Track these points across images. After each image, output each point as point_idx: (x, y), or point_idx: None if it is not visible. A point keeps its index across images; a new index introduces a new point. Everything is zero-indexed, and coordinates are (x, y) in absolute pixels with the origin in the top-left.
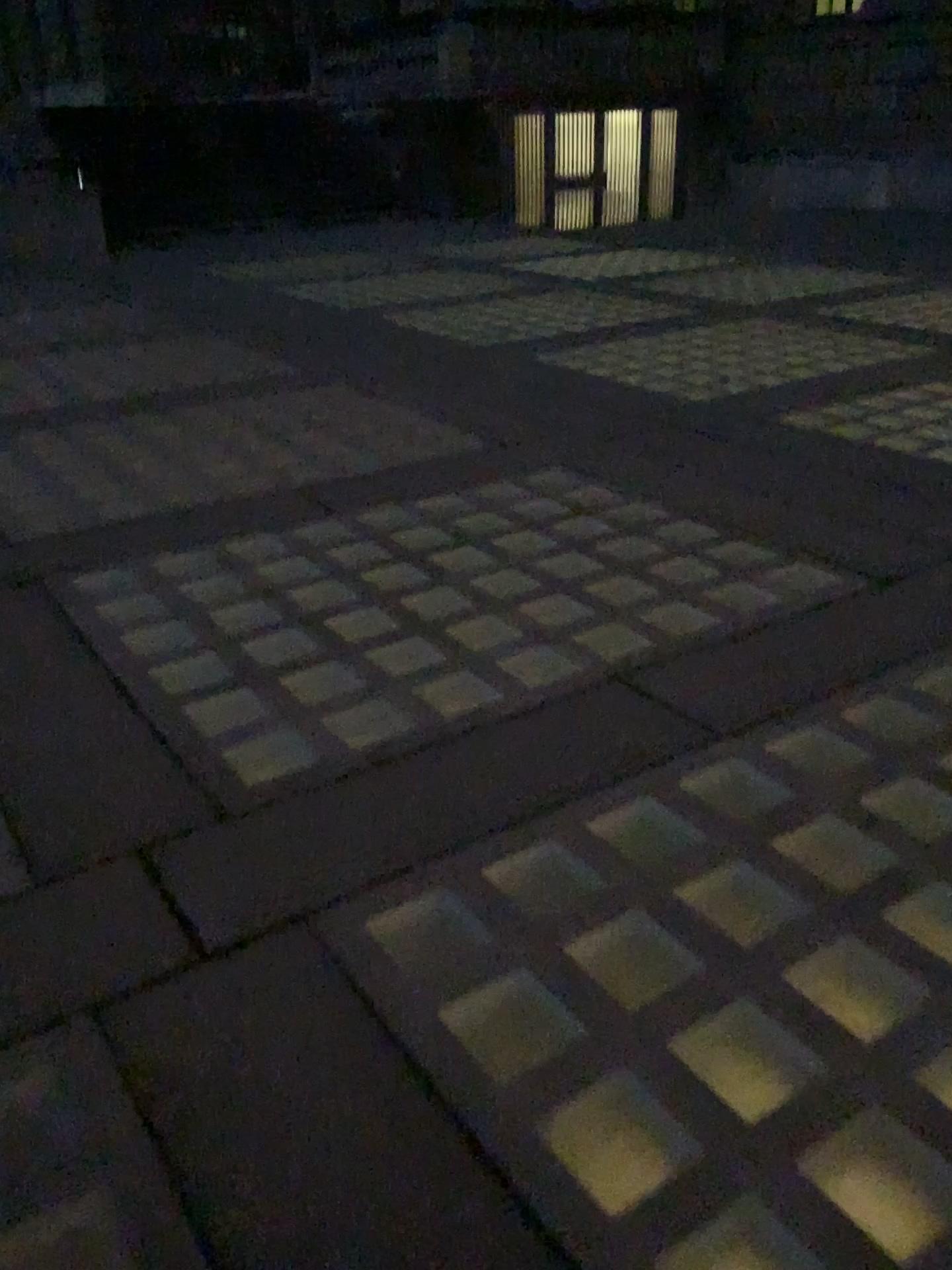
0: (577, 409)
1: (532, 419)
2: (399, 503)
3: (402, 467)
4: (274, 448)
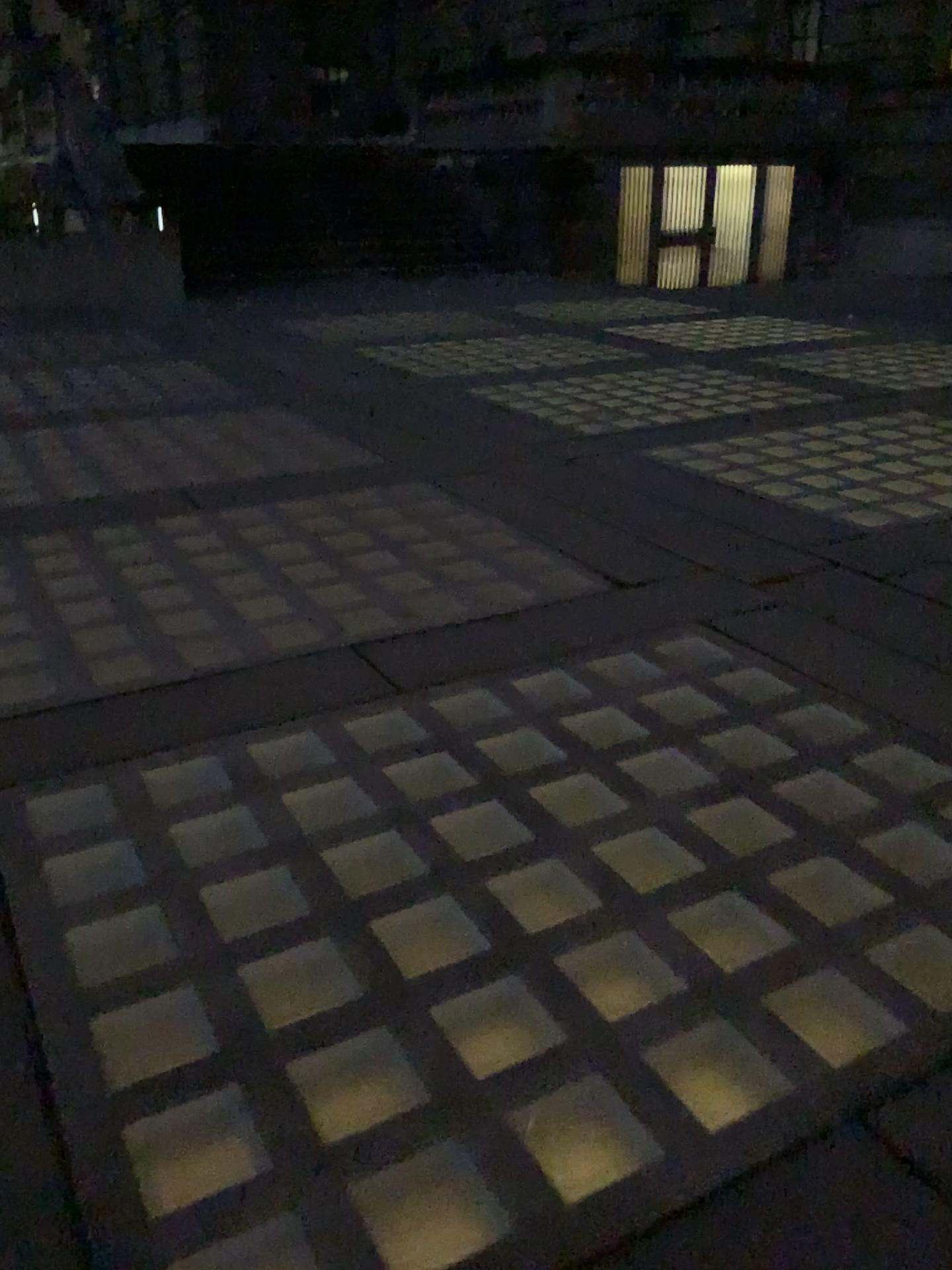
0: (710, 532)
1: (655, 545)
2: (489, 672)
3: (494, 611)
4: (335, 571)
